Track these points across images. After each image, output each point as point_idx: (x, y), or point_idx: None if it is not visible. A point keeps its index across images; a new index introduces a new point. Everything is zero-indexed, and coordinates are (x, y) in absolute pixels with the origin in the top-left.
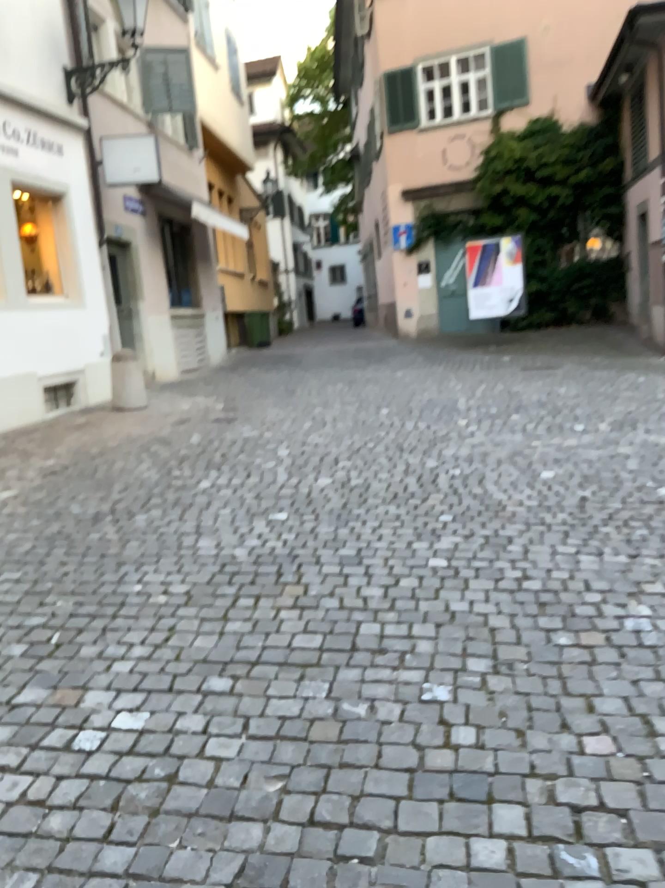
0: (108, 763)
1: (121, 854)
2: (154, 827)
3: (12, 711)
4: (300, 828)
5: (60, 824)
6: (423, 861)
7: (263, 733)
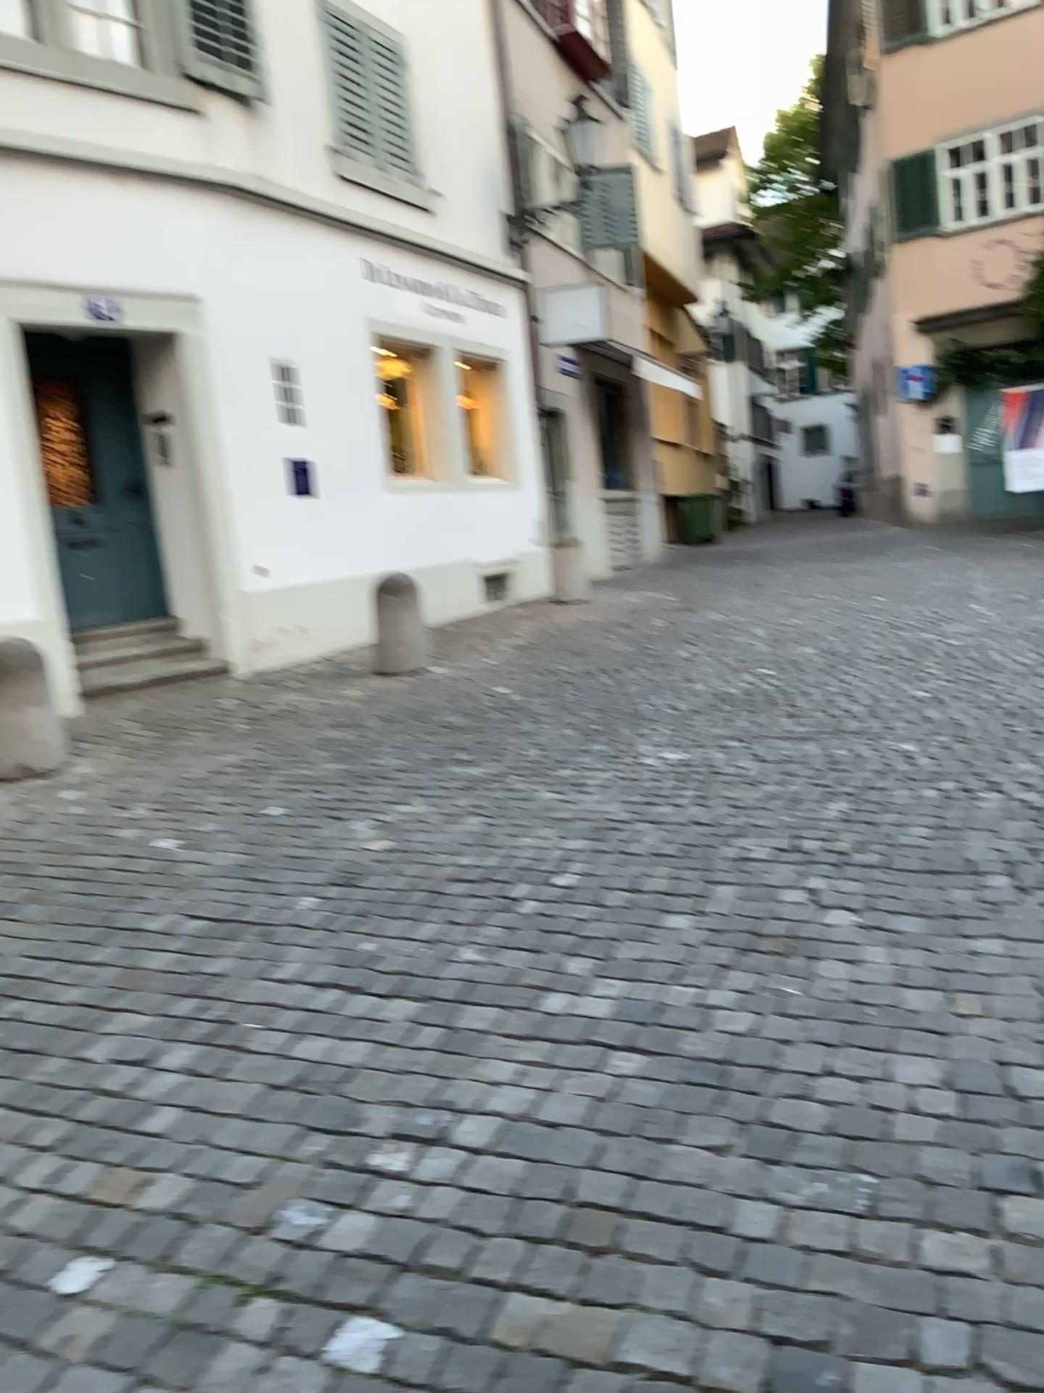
0: (673, 763)
1: (696, 787)
2: (713, 781)
3: (594, 748)
4: (806, 781)
5: (653, 780)
6: (885, 790)
7: (776, 755)
